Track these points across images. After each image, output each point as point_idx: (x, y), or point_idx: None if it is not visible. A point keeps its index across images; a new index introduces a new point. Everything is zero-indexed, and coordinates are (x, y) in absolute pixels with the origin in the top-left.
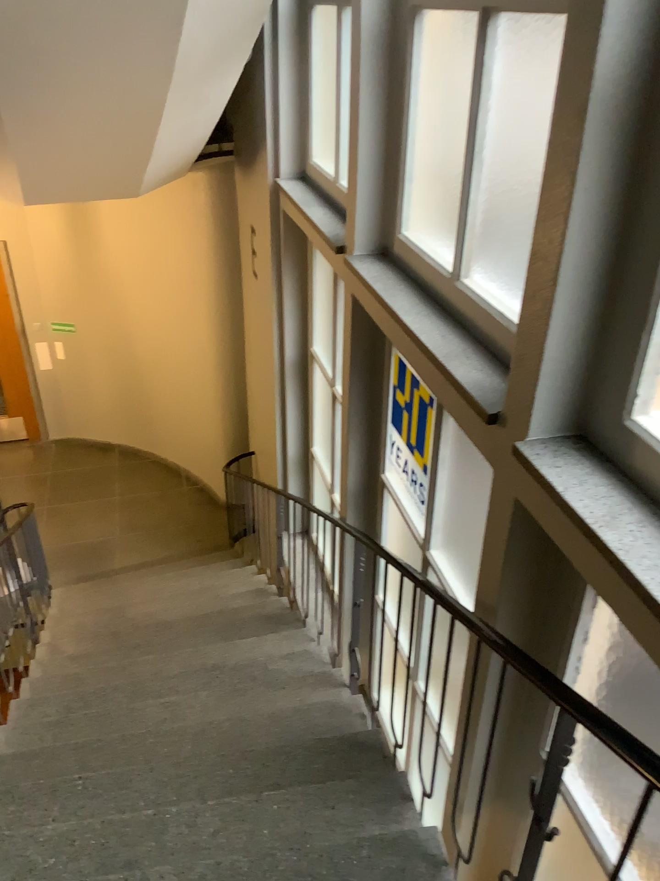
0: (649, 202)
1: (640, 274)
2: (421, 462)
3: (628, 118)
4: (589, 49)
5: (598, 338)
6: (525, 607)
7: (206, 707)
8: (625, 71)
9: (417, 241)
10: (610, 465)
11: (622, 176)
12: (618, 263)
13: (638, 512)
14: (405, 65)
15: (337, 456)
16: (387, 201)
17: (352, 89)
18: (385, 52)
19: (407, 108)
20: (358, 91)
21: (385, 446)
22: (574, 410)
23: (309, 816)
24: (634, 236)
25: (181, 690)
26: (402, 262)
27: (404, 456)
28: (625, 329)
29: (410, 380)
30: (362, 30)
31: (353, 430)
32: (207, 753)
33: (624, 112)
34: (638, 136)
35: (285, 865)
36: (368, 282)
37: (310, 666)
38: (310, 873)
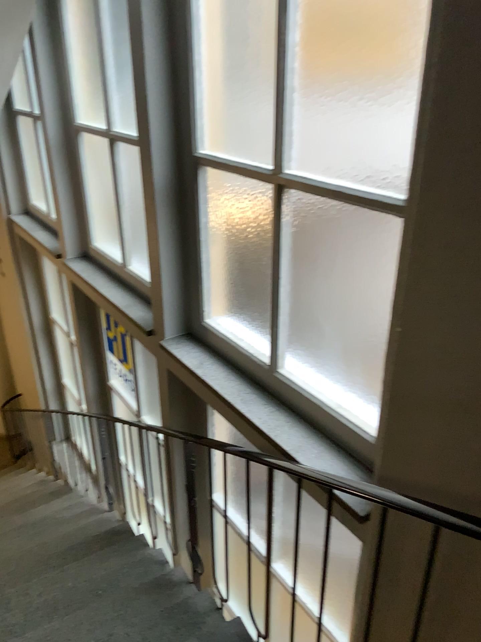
0: (191, 229)
1: (194, 258)
2: (127, 368)
3: (173, 197)
4: (151, 172)
5: (185, 287)
6: (184, 423)
7: (20, 545)
8: (168, 179)
9: (101, 248)
10: (201, 343)
11: (177, 219)
12: (185, 255)
13: (212, 360)
14: (78, 157)
15: (78, 376)
16: (81, 227)
17: (50, 169)
18: (66, 150)
19: (83, 178)
20: (54, 171)
21: (106, 364)
22: (183, 321)
23: (94, 567)
24: (189, 243)
25: (1, 543)
26: (95, 260)
27: (118, 367)
28: (194, 283)
29: (113, 323)
30: (50, 140)
31: (85, 359)
32: (27, 563)
33: (171, 195)
34: (179, 203)
35: (84, 589)
36: (78, 273)
37: (83, 508)
38: (98, 587)
